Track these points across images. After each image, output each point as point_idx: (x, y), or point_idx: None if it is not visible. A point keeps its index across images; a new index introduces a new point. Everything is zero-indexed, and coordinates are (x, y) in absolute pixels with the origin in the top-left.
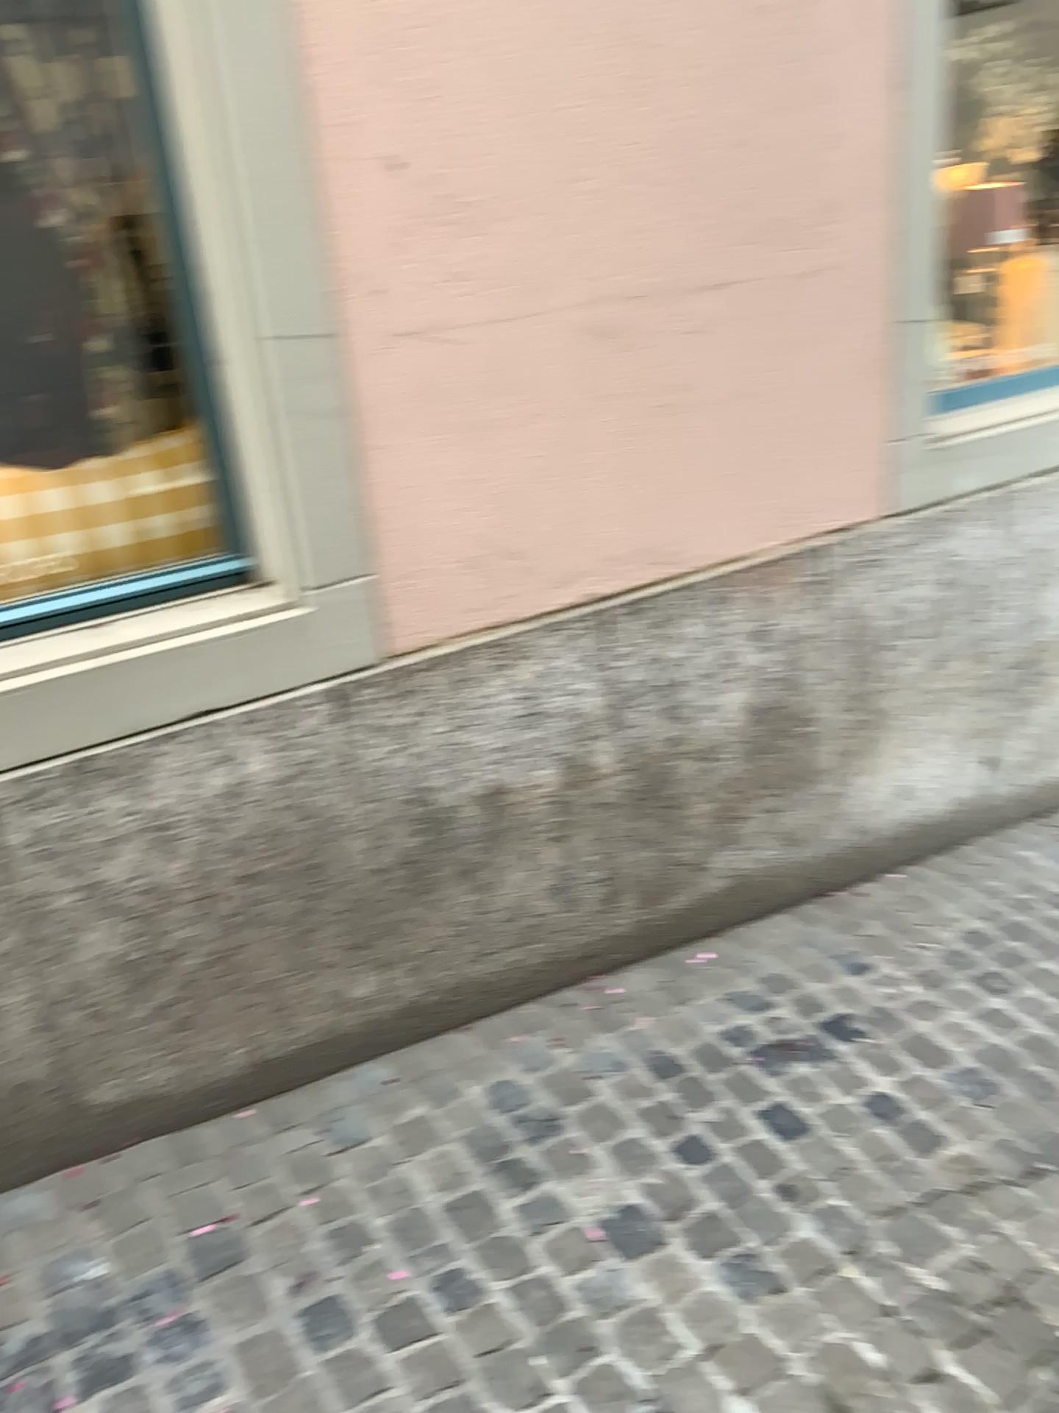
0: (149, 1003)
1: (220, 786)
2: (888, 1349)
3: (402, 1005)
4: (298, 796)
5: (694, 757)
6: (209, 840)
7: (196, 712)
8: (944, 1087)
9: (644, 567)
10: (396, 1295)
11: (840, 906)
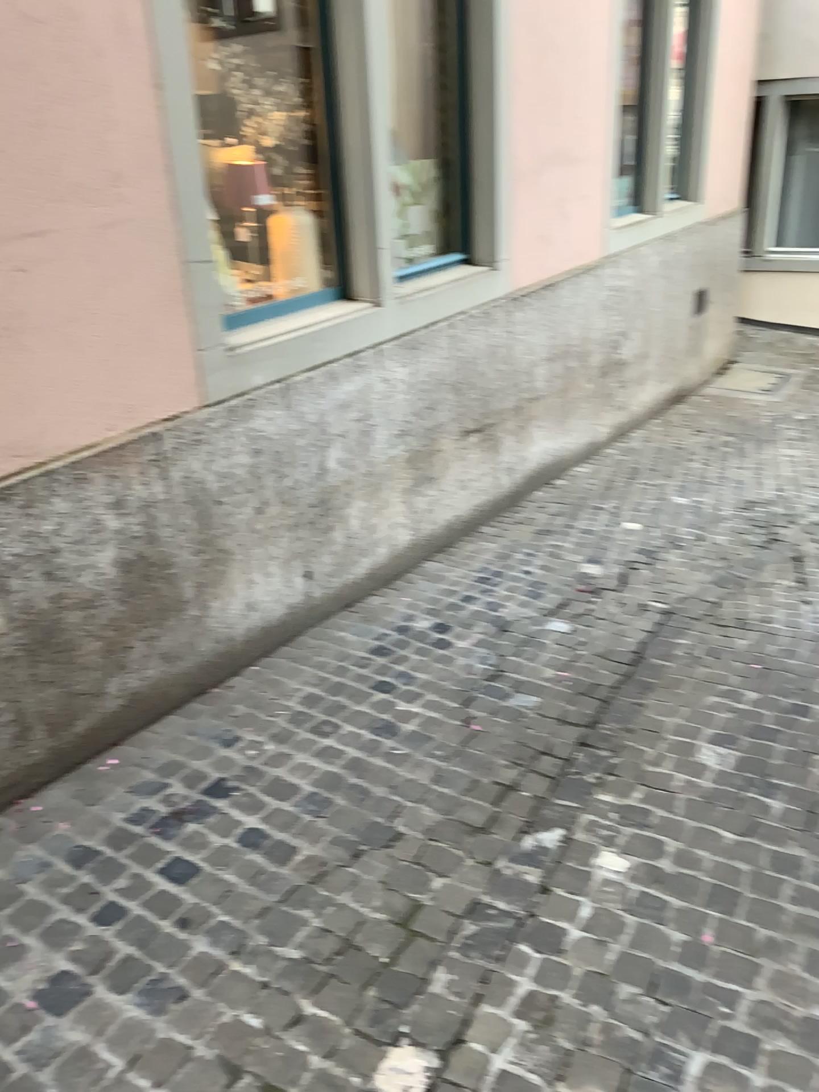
0: None
1: None
2: (263, 1011)
3: None
4: None
5: (74, 607)
6: None
7: None
8: (295, 811)
9: (4, 461)
10: None
11: (213, 699)
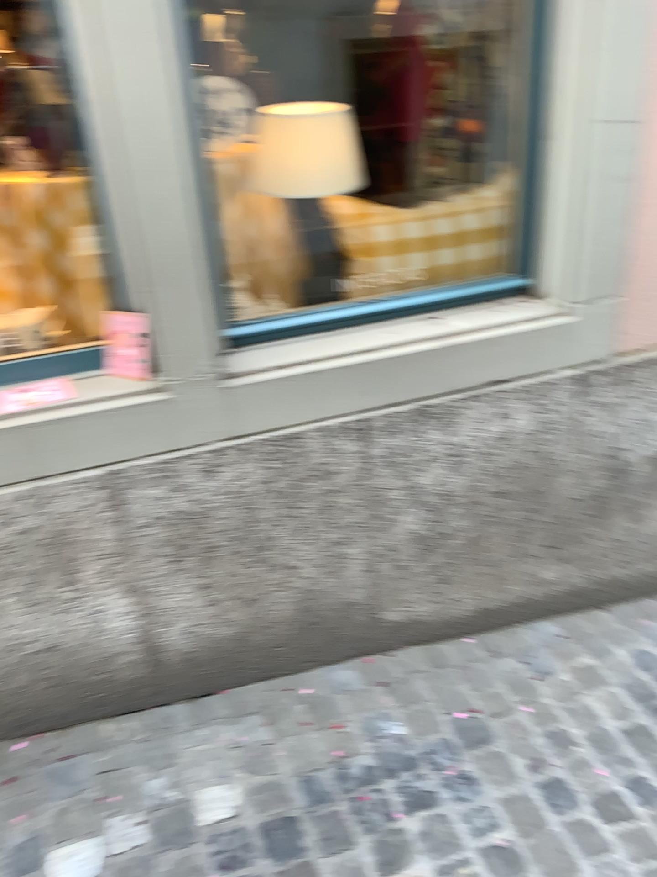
0: (431, 565)
1: (501, 432)
2: None
3: (573, 588)
4: (544, 444)
5: None
6: (487, 467)
7: (496, 382)
8: None
9: None
10: (603, 788)
11: None
